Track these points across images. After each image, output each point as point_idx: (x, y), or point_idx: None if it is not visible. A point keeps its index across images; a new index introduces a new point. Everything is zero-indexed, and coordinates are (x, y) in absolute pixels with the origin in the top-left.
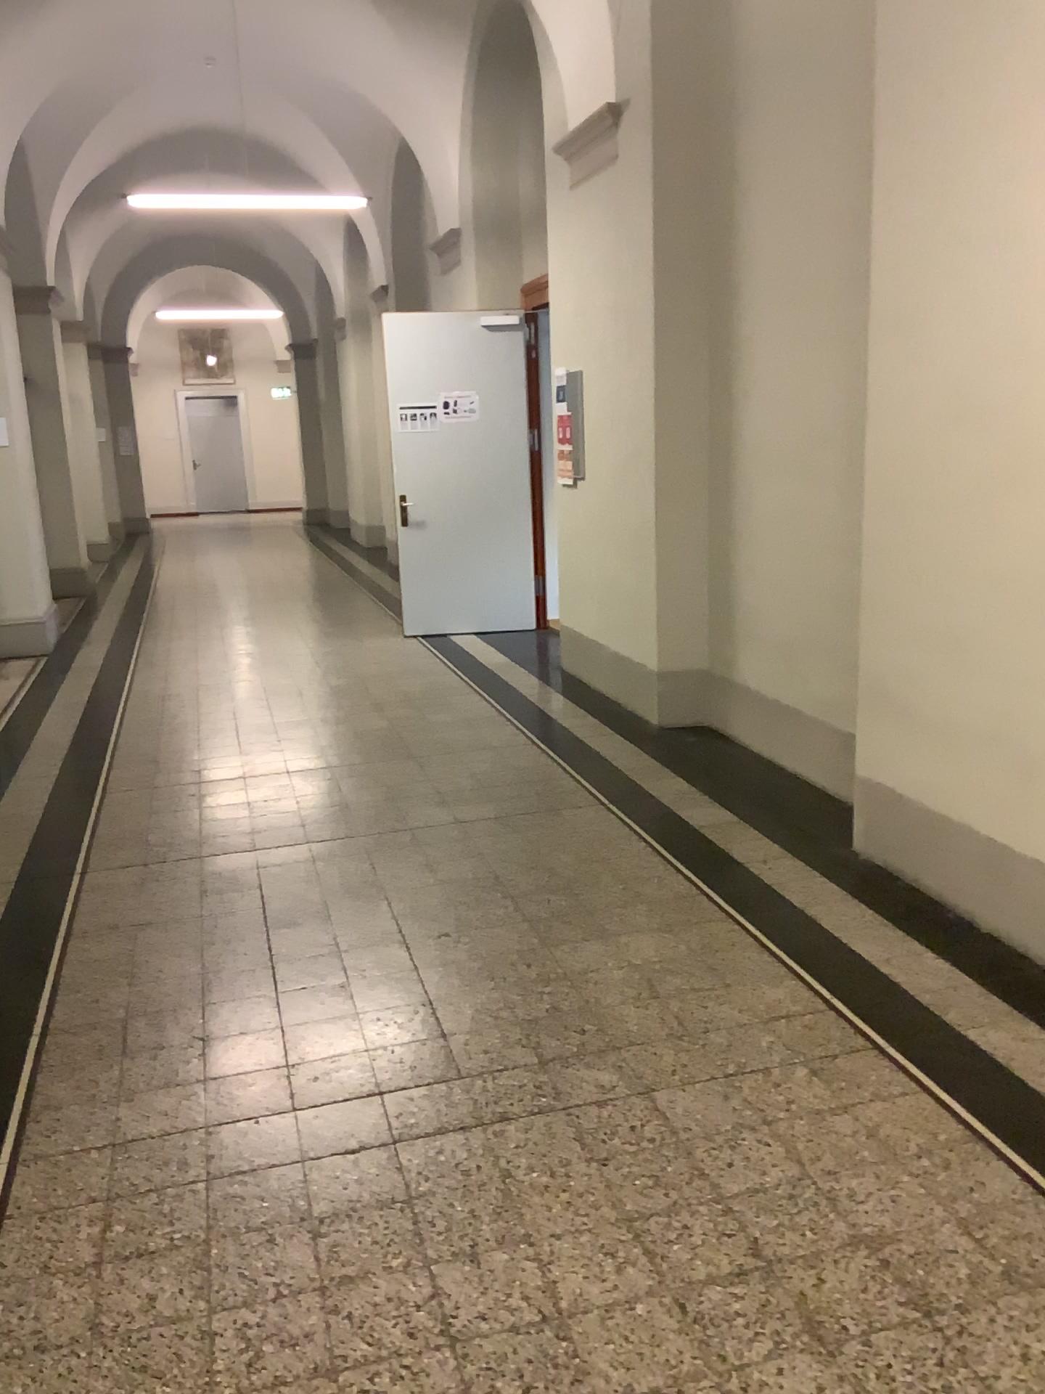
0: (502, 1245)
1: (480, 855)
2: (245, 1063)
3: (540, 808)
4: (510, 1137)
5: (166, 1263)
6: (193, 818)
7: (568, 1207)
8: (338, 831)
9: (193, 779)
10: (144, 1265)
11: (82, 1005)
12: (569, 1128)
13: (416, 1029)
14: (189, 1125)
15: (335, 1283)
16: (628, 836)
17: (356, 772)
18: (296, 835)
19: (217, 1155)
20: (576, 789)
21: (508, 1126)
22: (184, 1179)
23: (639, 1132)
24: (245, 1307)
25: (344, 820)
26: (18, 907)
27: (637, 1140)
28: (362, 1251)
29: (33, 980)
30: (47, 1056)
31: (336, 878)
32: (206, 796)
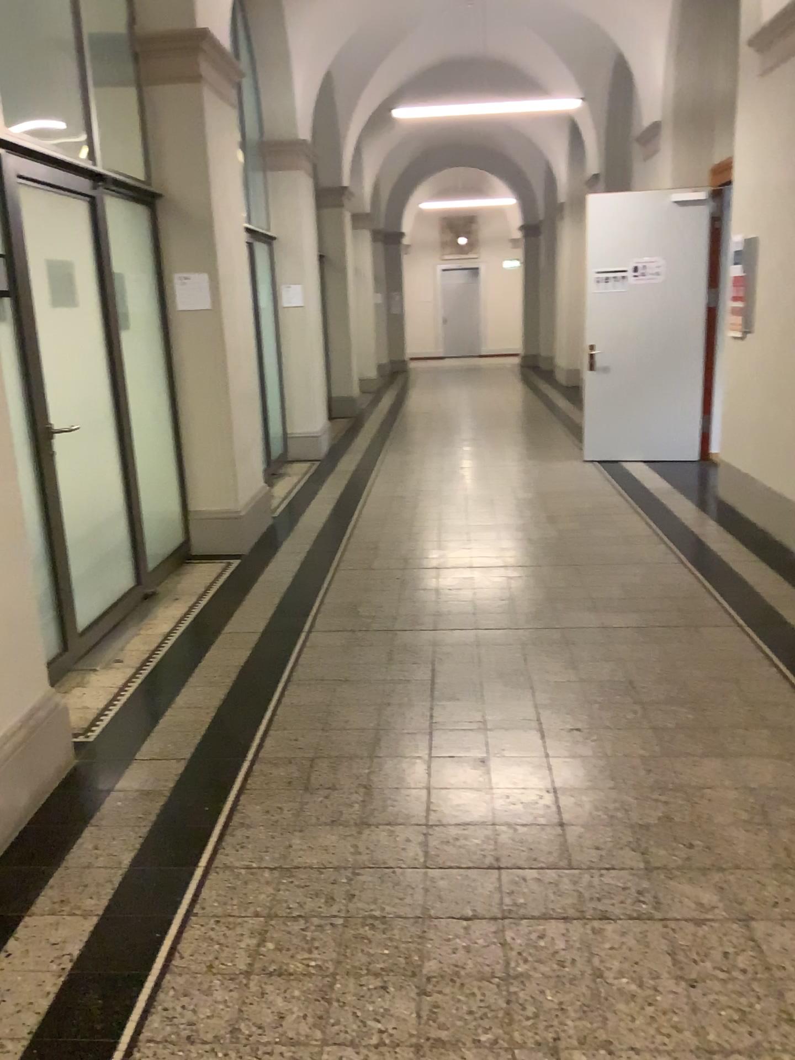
0: (582, 1046)
1: (620, 659)
2: (392, 816)
3: (680, 622)
4: (606, 936)
5: (296, 988)
6: (394, 597)
7: (650, 1024)
8: (504, 622)
9: (400, 566)
10: (280, 984)
11: (283, 743)
12: (663, 941)
13: (539, 812)
14: (339, 864)
15: (428, 1044)
16: (758, 659)
17: (527, 572)
18: (470, 622)
19: (355, 896)
20: (716, 608)
21: (606, 925)
22: (326, 912)
23: (732, 960)
24: (349, 1048)
25: (510, 613)
26: (256, 654)
27: (729, 969)
28: (456, 1019)
29: (253, 716)
30: (250, 782)
31: (495, 663)
32: (407, 580)
